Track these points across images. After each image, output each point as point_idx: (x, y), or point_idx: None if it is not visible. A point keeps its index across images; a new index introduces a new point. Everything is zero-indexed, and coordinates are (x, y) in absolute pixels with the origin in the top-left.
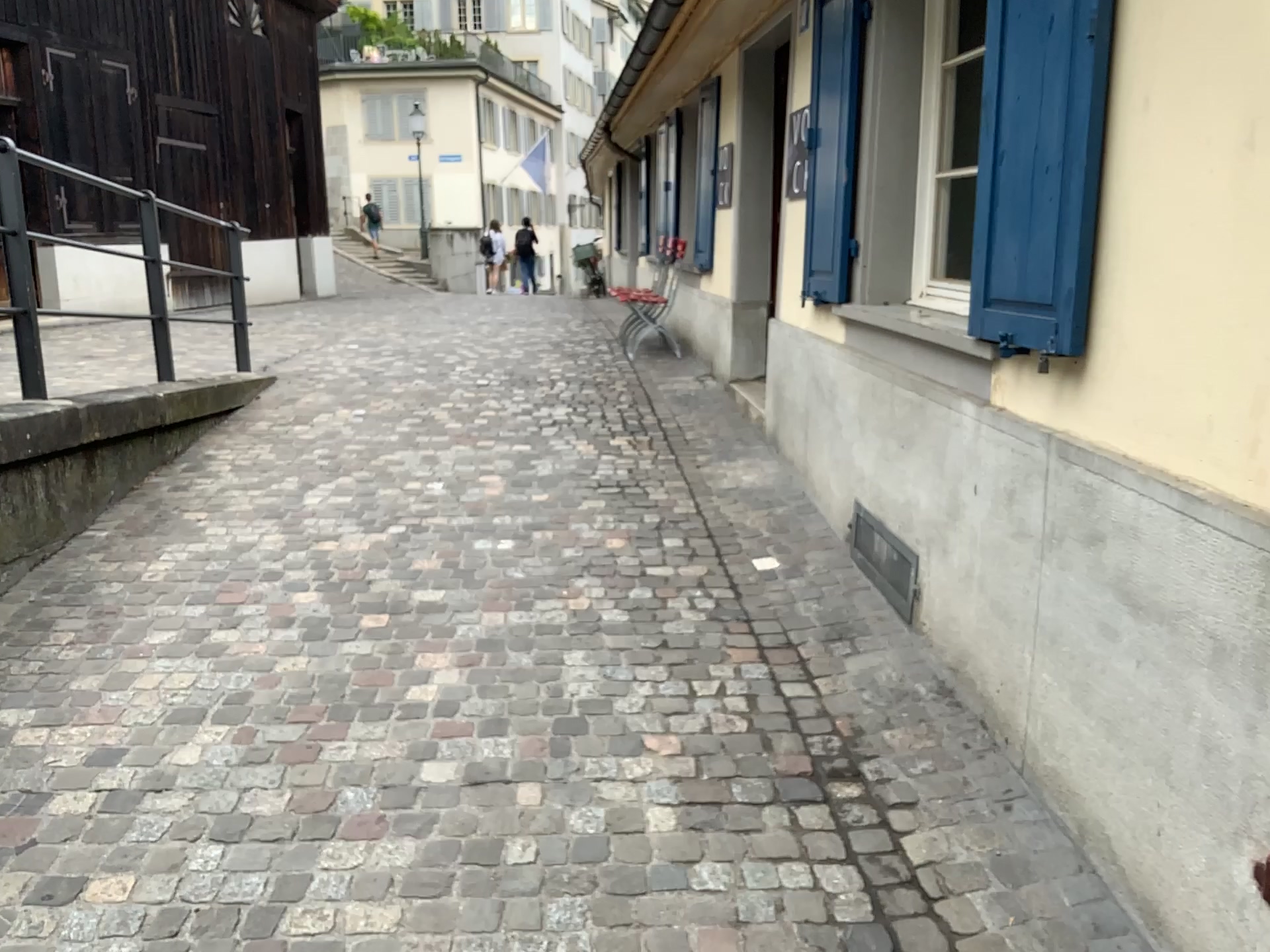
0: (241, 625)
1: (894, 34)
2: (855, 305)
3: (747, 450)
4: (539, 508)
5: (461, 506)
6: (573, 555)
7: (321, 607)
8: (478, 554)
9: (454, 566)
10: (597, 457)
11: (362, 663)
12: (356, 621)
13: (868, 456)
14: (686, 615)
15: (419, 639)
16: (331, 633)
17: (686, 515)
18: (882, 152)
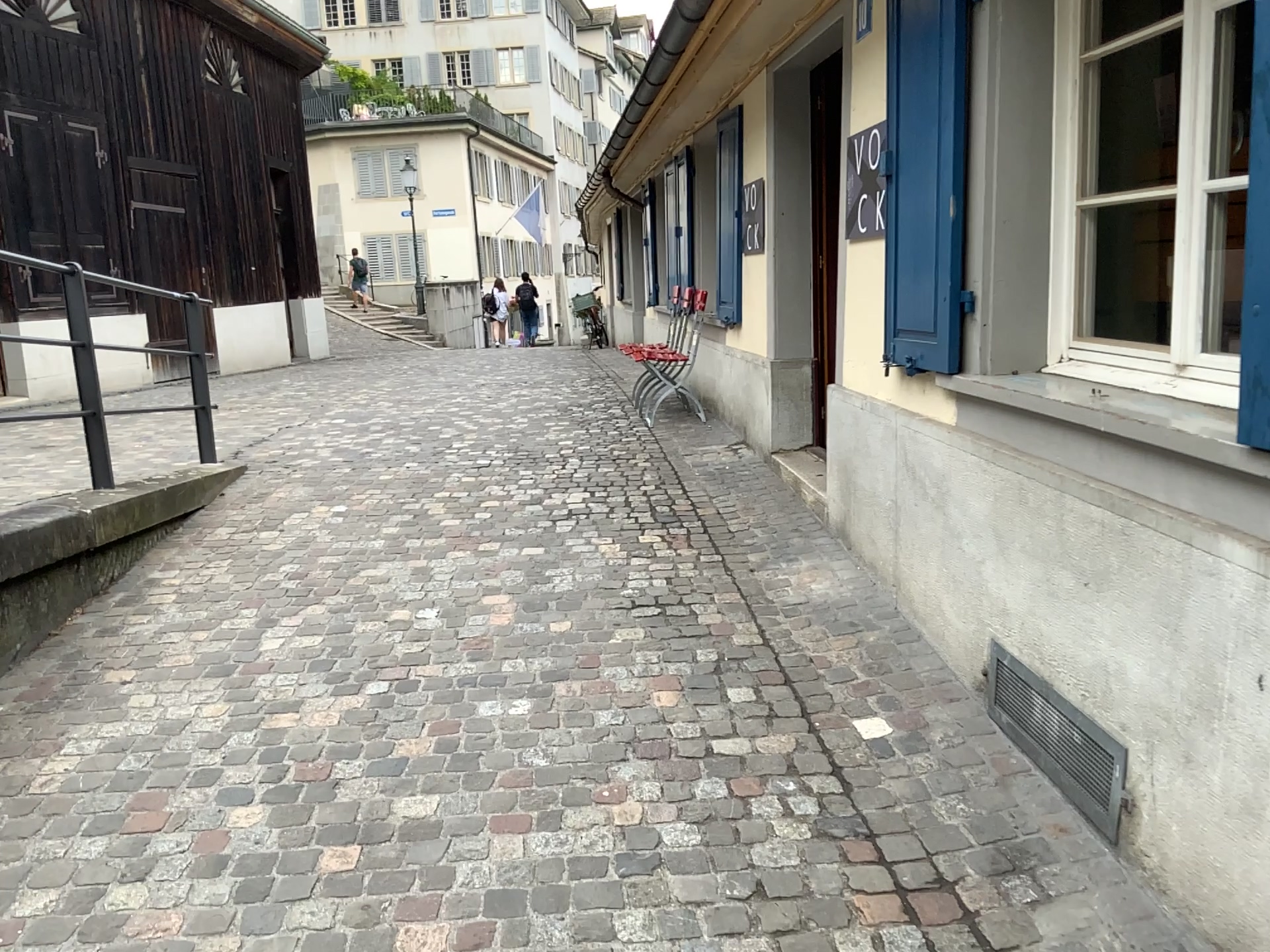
0: (151, 874)
1: (1015, 19)
2: (974, 377)
3: (806, 544)
4: (561, 644)
5: (461, 646)
6: (610, 720)
7: (267, 833)
8: (485, 725)
9: (453, 749)
10: (626, 562)
11: (319, 945)
12: (315, 859)
13: (1015, 587)
14: (781, 826)
15: (403, 893)
16: (278, 883)
17: (750, 649)
18: (1002, 175)
